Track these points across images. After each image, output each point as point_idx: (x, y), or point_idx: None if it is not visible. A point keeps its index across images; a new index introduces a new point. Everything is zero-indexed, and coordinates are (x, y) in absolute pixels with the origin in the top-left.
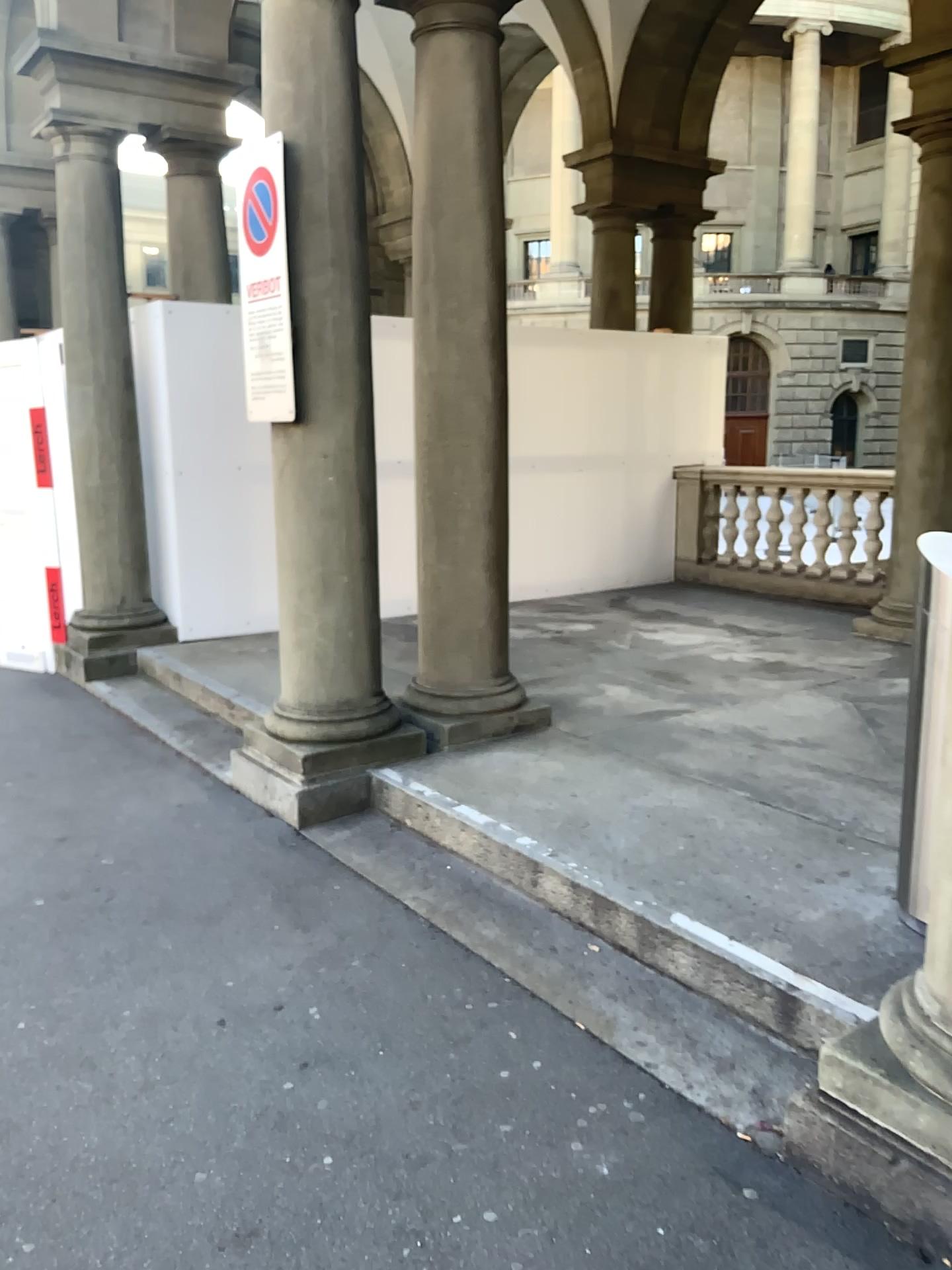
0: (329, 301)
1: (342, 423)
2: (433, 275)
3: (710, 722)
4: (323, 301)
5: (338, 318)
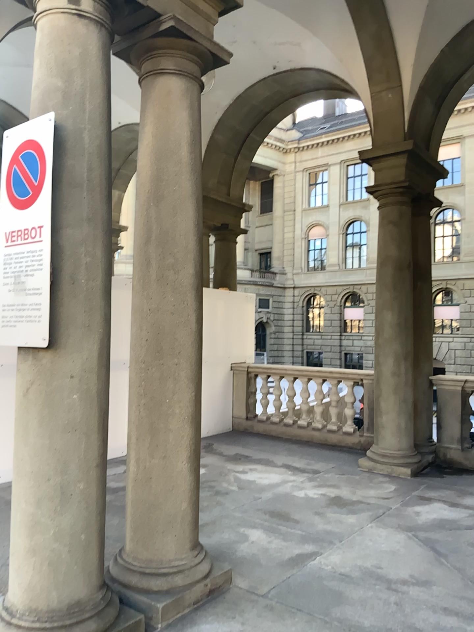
0: (82, 249)
1: (87, 349)
2: (153, 239)
3: (342, 567)
4: (77, 249)
5: (89, 263)
